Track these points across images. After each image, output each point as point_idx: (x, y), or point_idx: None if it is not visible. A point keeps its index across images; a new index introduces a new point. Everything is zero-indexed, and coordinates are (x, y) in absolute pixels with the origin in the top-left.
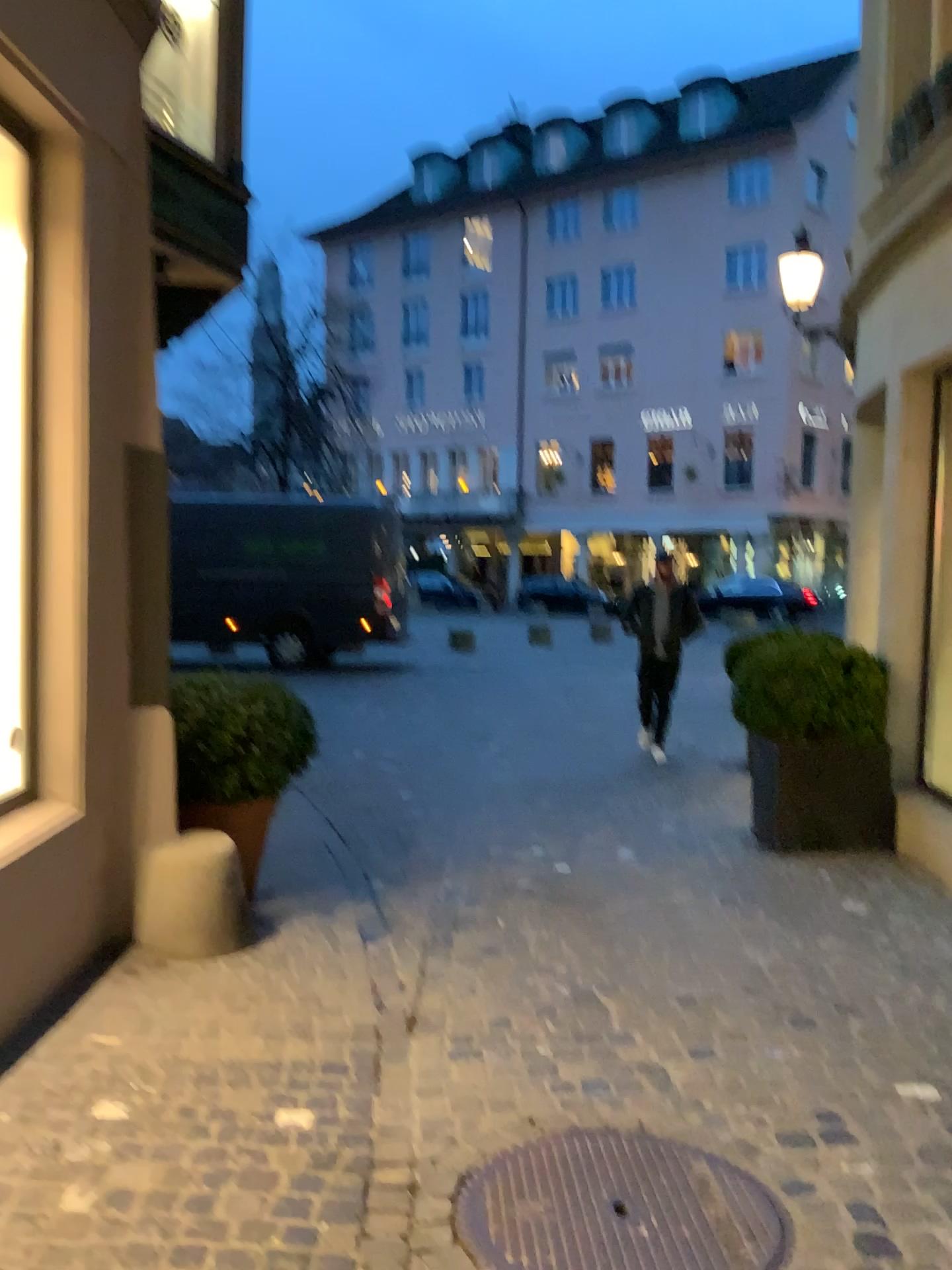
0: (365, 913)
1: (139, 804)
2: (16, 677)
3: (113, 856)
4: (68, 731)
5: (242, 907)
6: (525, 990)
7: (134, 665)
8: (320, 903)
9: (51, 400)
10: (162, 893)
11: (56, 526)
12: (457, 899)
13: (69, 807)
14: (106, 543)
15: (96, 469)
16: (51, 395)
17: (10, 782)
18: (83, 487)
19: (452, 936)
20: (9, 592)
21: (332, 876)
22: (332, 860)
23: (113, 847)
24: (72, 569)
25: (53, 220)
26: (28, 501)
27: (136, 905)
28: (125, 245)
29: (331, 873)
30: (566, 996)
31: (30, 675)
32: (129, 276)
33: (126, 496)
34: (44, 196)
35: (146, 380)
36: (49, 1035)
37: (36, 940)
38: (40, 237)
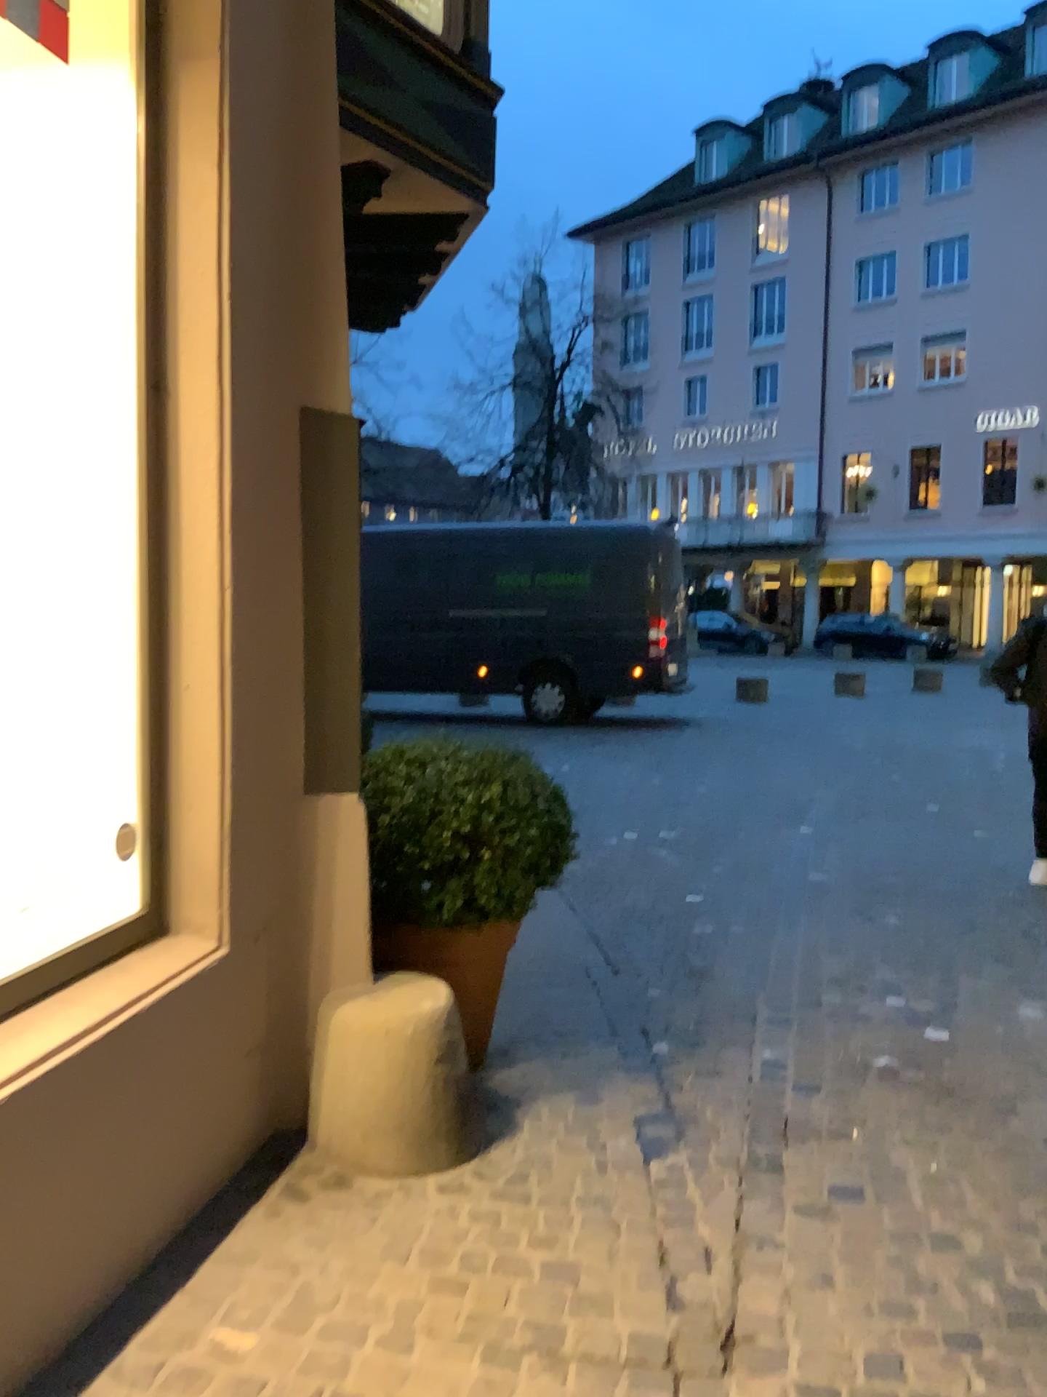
0: (646, 1101)
1: (316, 933)
2: (130, 746)
3: (277, 1010)
4: (206, 828)
5: (464, 1089)
6: (920, 1291)
7: (309, 730)
8: (579, 1079)
9: (178, 329)
10: (345, 1070)
11: (186, 520)
12: (784, 1085)
13: (205, 943)
14: (262, 547)
15: (244, 434)
16: (178, 321)
17: (122, 904)
18: (225, 460)
19: (782, 1155)
20: (118, 621)
21: (597, 1030)
22: (598, 1004)
23: (277, 997)
24: (210, 585)
25: (179, 51)
26: (146, 484)
27: (310, 1084)
28: (293, 99)
29: (596, 1026)
30: (995, 1313)
31: (152, 744)
32: (301, 149)
33: (295, 478)
34: (164, 13)
35: (326, 306)
36: (152, 1315)
37: (139, 1160)
38: (160, 79)
